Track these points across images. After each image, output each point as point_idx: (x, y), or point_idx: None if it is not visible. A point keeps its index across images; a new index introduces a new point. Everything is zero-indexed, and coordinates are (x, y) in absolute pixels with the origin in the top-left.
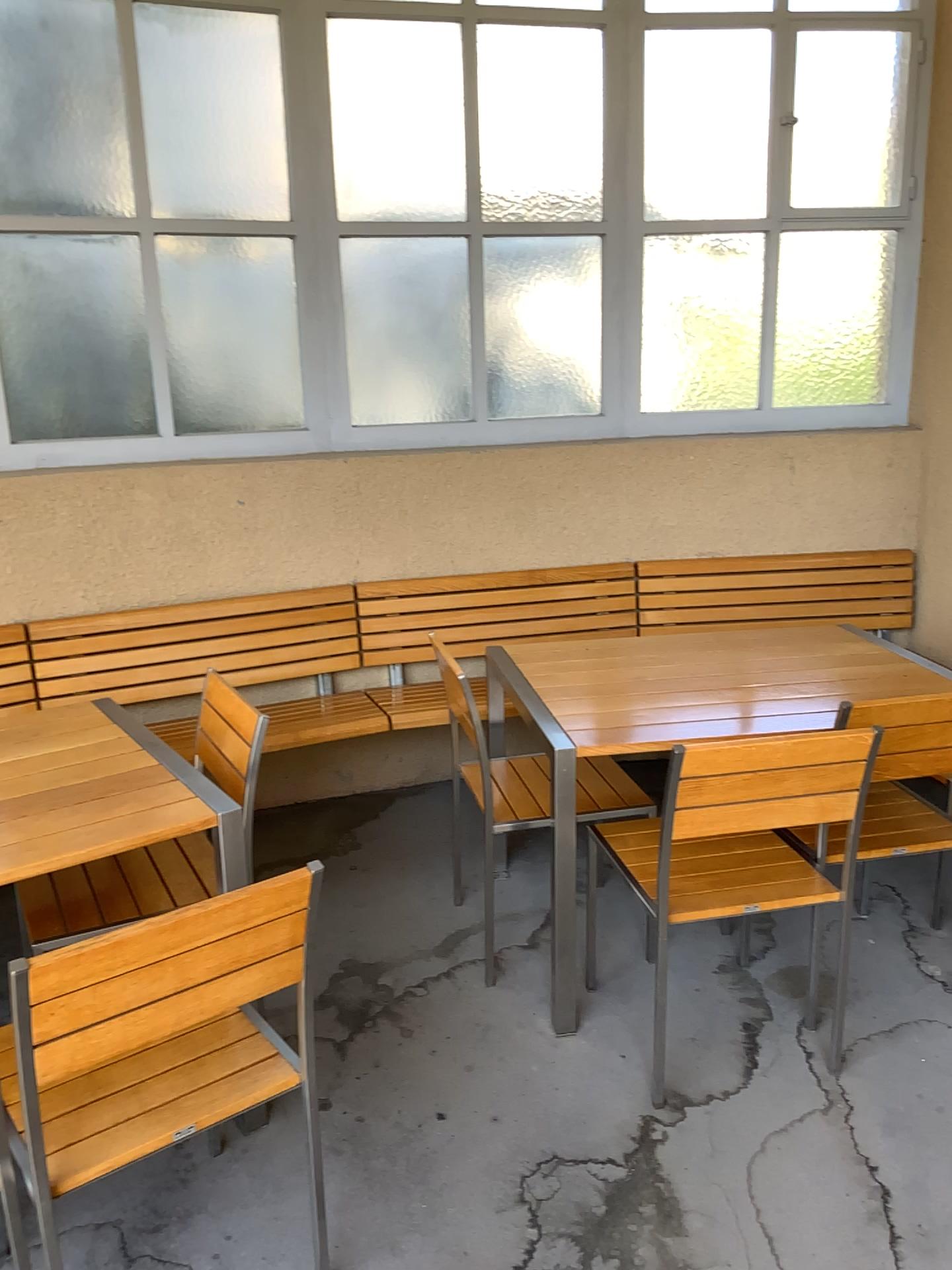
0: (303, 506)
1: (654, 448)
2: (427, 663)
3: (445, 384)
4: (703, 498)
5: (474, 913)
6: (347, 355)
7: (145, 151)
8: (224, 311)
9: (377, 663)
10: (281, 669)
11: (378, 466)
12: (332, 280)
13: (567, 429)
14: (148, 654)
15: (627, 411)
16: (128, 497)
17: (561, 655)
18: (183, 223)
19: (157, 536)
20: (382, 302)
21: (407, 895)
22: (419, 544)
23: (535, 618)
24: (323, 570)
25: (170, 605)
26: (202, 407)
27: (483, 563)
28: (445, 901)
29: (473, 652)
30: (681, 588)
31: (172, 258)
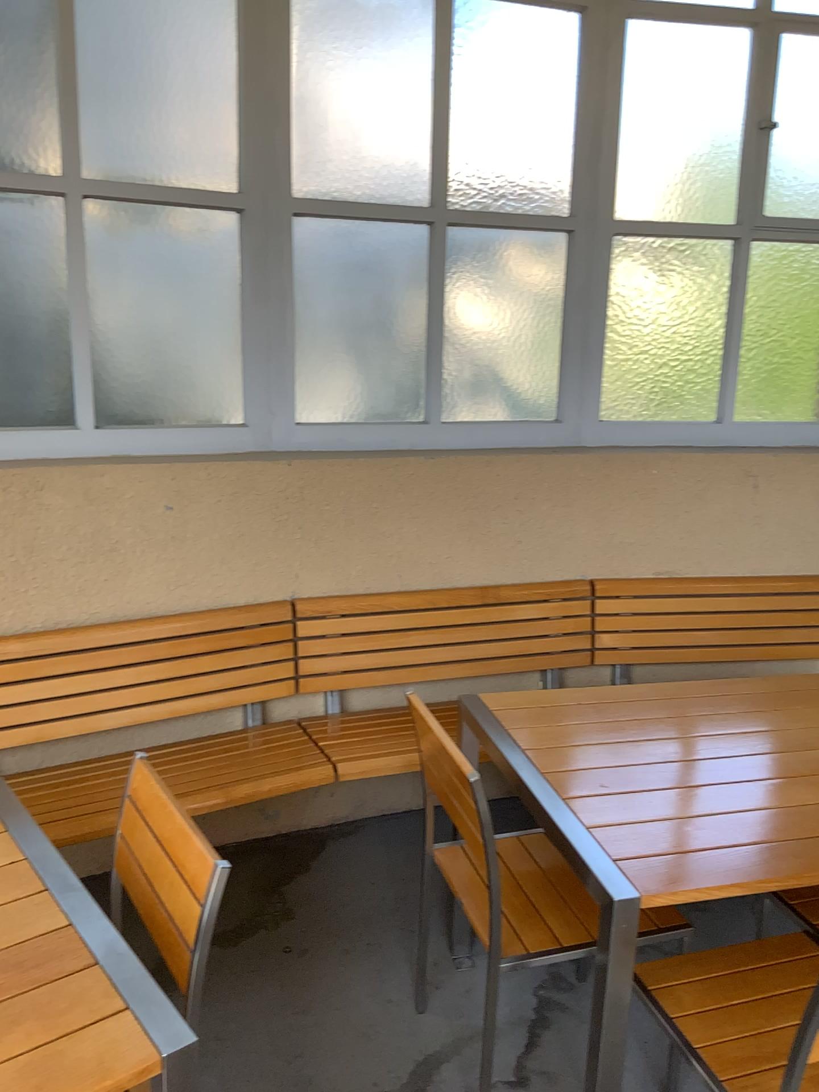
0: (239, 513)
1: (614, 461)
2: (368, 691)
3: (396, 383)
4: (663, 515)
5: (442, 1025)
6: (293, 346)
7: (75, 101)
8: (158, 290)
9: (314, 691)
10: (207, 699)
11: (324, 471)
12: (281, 263)
13: (525, 437)
14: (50, 686)
15: (587, 420)
16: (35, 499)
17: (555, 715)
18: (116, 187)
19: (68, 546)
20: (334, 290)
21: (356, 992)
22: (364, 558)
23: (485, 641)
24: (257, 585)
25: (80, 625)
26: (127, 396)
27: (432, 579)
28: (403, 1001)
29: (419, 678)
30: (639, 611)
31: (101, 226)
